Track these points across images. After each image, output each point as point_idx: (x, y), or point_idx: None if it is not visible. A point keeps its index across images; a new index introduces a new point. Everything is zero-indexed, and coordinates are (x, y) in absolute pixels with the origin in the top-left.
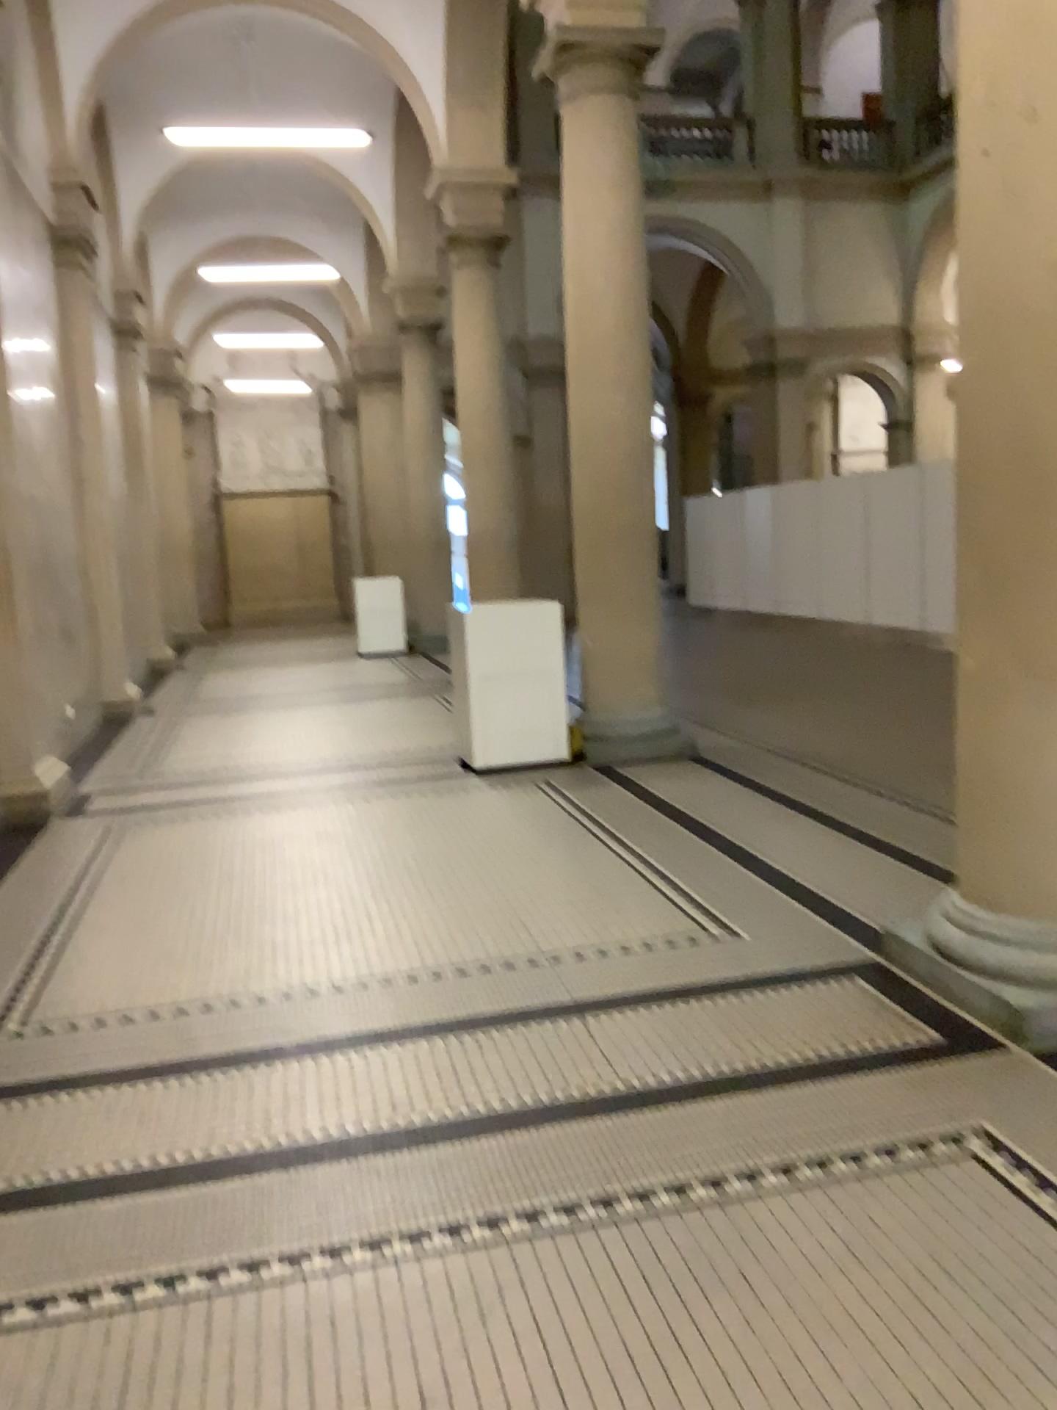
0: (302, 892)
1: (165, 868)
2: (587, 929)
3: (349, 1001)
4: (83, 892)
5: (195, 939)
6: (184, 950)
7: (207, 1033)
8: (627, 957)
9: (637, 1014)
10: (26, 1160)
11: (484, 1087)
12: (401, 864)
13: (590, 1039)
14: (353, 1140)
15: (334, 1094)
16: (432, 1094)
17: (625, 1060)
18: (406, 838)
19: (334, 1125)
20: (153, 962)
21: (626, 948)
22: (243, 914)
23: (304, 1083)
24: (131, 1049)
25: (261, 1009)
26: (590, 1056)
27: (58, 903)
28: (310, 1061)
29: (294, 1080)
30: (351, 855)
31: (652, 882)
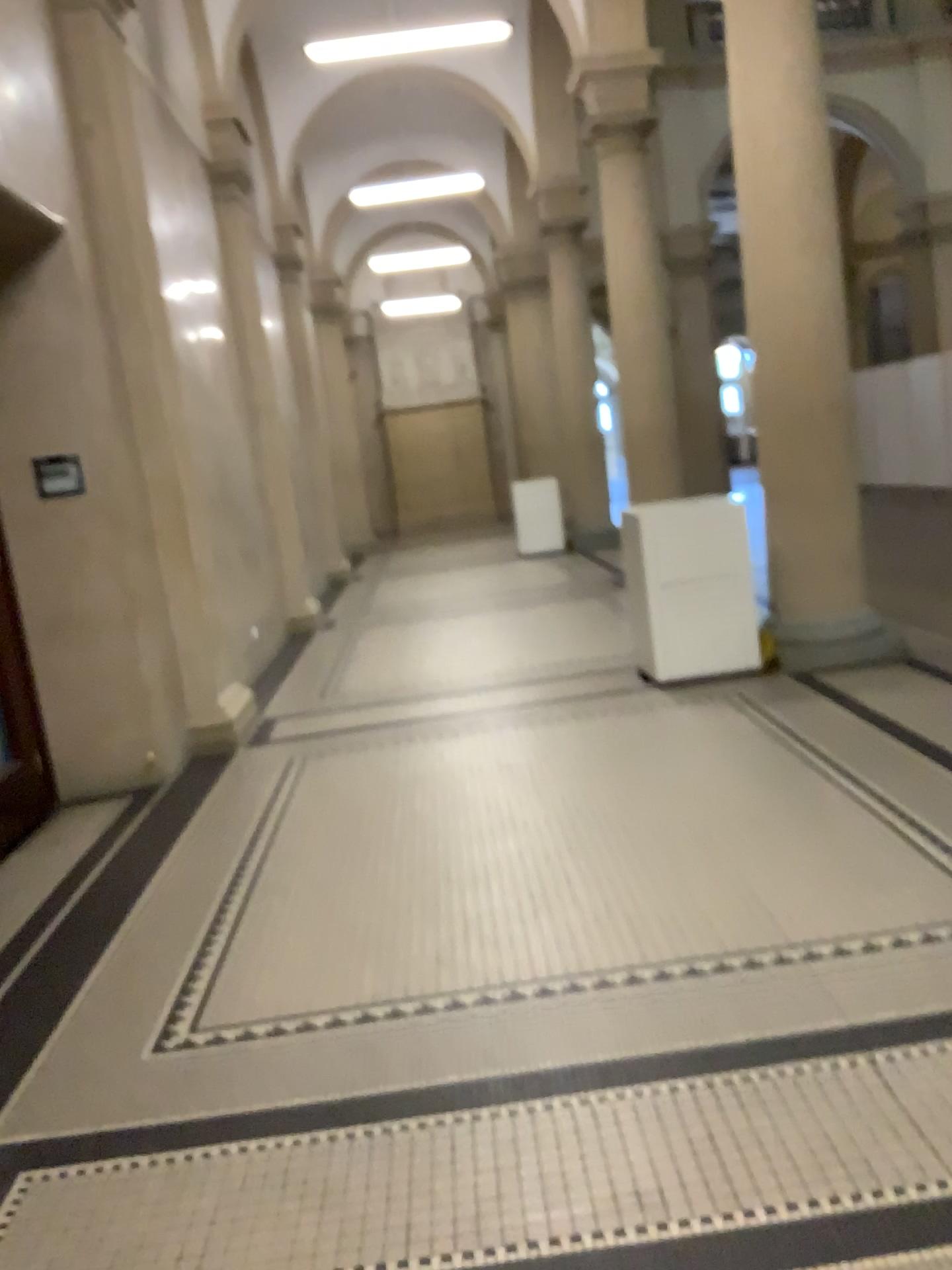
0: (492, 845)
1: (345, 816)
2: (839, 904)
3: (560, 1008)
4: (261, 845)
5: (379, 910)
6: (368, 925)
7: (396, 1053)
8: (902, 950)
9: (943, 1049)
10: (183, 1267)
11: (758, 1175)
12: (598, 807)
13: (887, 1093)
14: (595, 1268)
15: (560, 1171)
16: (689, 1182)
17: (949, 1136)
18: (600, 774)
19: (566, 1233)
20: (335, 940)
21: (898, 936)
22: (430, 876)
23: (518, 1148)
24: (310, 1076)
25: (457, 1018)
26: (895, 1123)
27: (236, 859)
28: (522, 1109)
29: (506, 1144)
30: (541, 797)
31: (906, 835)
